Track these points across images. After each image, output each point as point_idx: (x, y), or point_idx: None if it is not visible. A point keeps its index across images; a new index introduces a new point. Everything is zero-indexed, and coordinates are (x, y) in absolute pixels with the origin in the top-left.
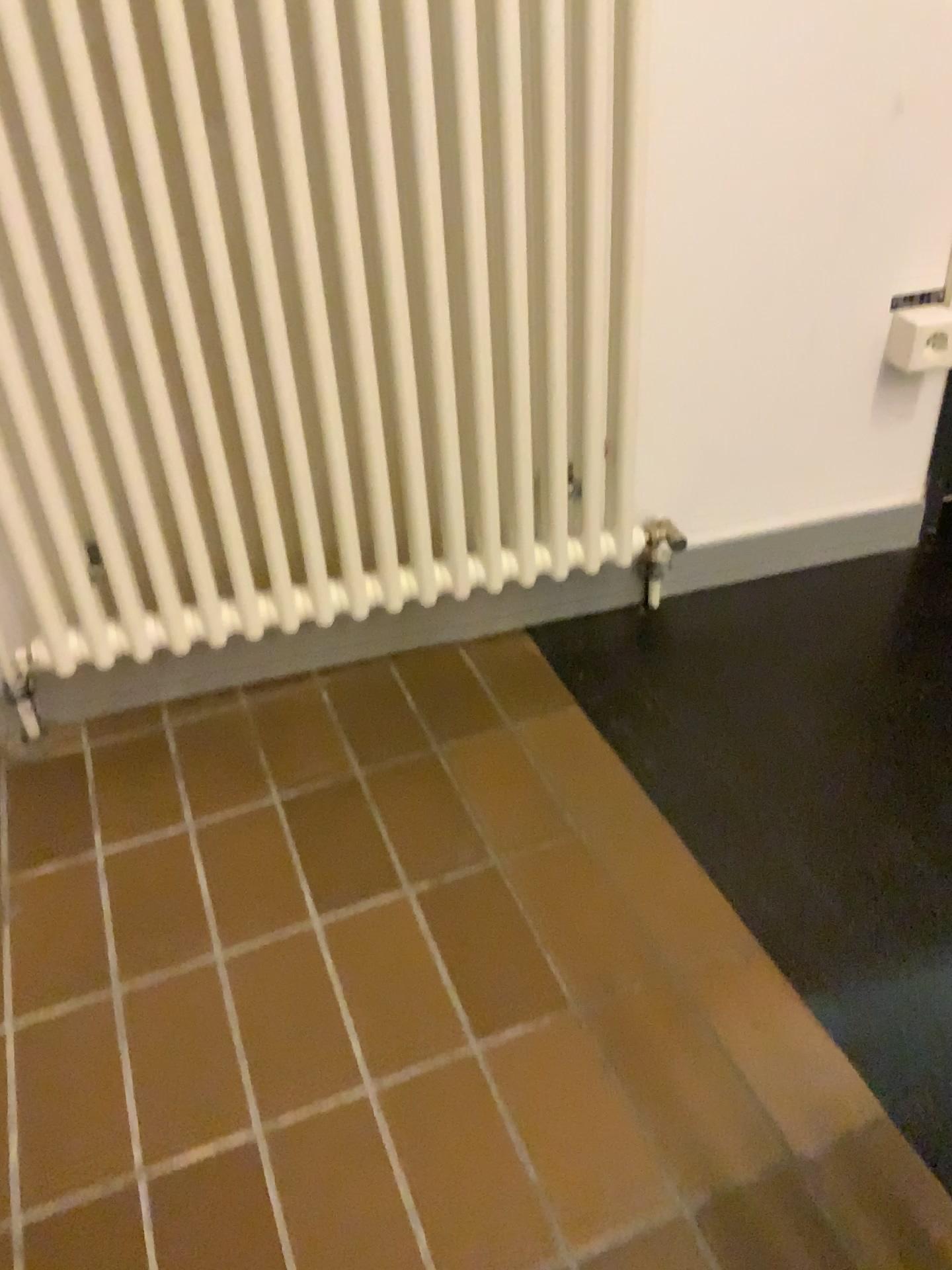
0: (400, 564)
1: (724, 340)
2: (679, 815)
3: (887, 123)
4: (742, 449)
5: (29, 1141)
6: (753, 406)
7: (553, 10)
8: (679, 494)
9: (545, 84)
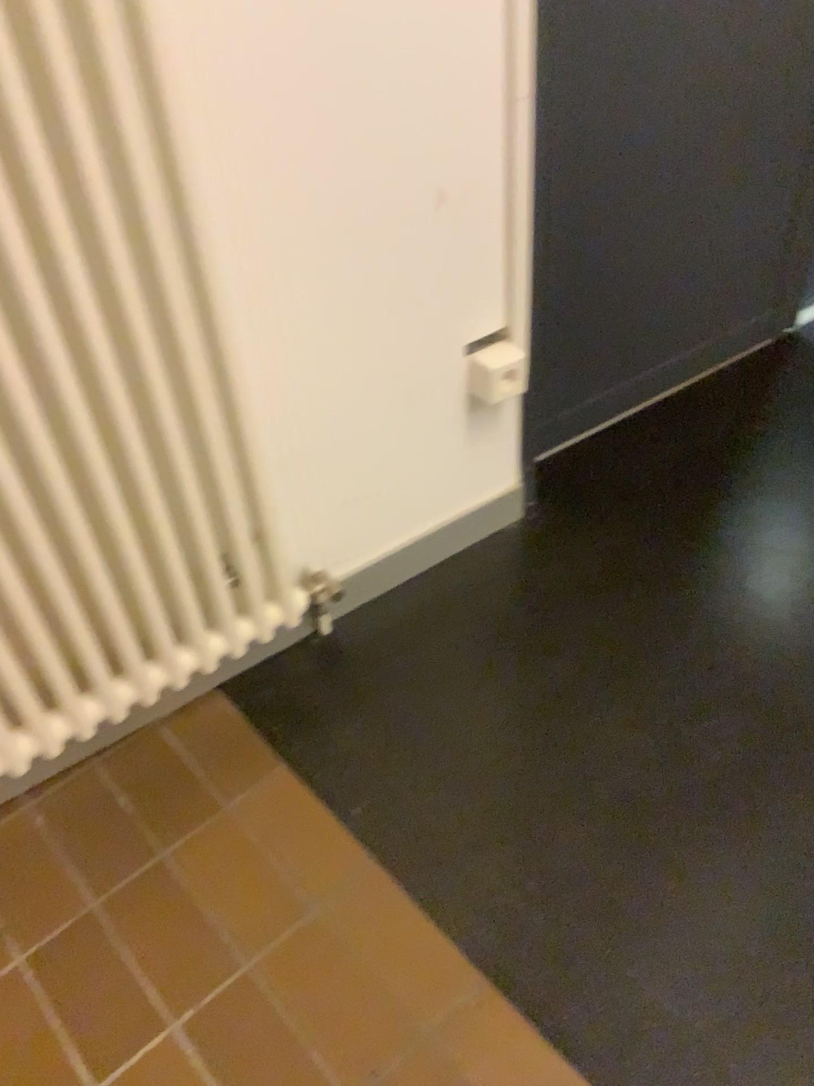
0: (85, 692)
1: (335, 414)
2: (392, 859)
3: (434, 209)
4: (370, 491)
5: None
6: (372, 456)
7: (106, 201)
8: (325, 542)
9: (117, 269)
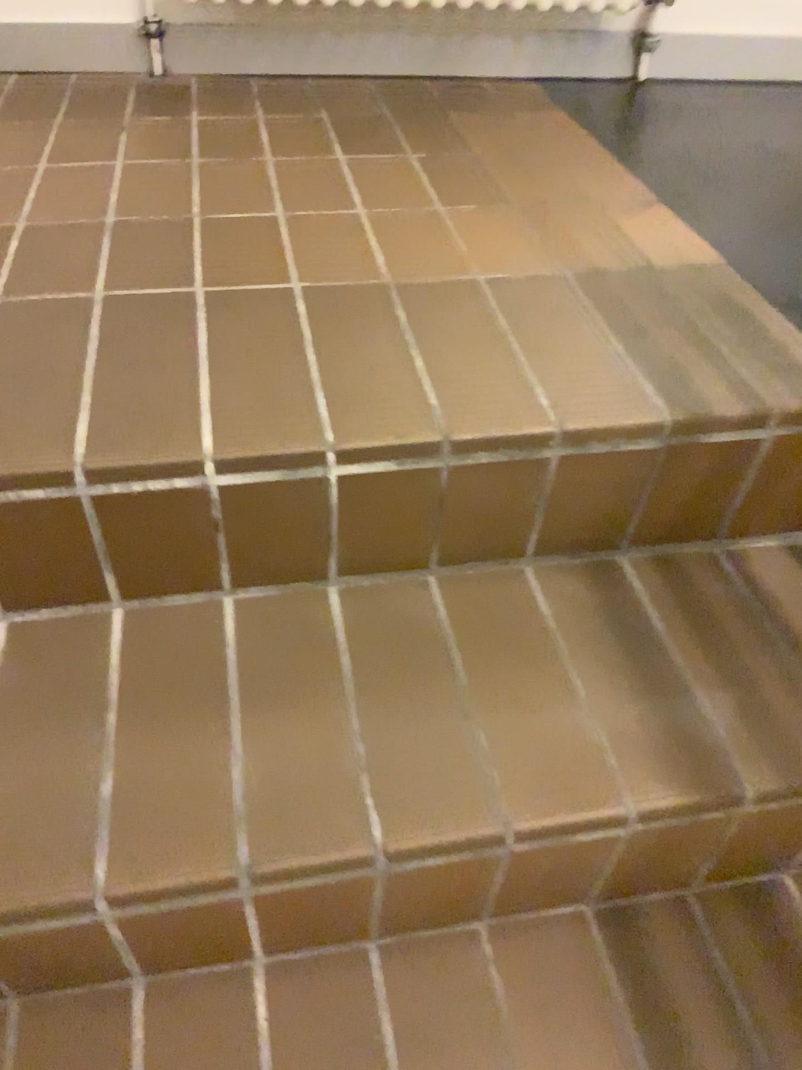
0: None
1: None
2: (623, 153)
3: None
4: None
5: (124, 199)
6: None
7: None
8: None
9: None
